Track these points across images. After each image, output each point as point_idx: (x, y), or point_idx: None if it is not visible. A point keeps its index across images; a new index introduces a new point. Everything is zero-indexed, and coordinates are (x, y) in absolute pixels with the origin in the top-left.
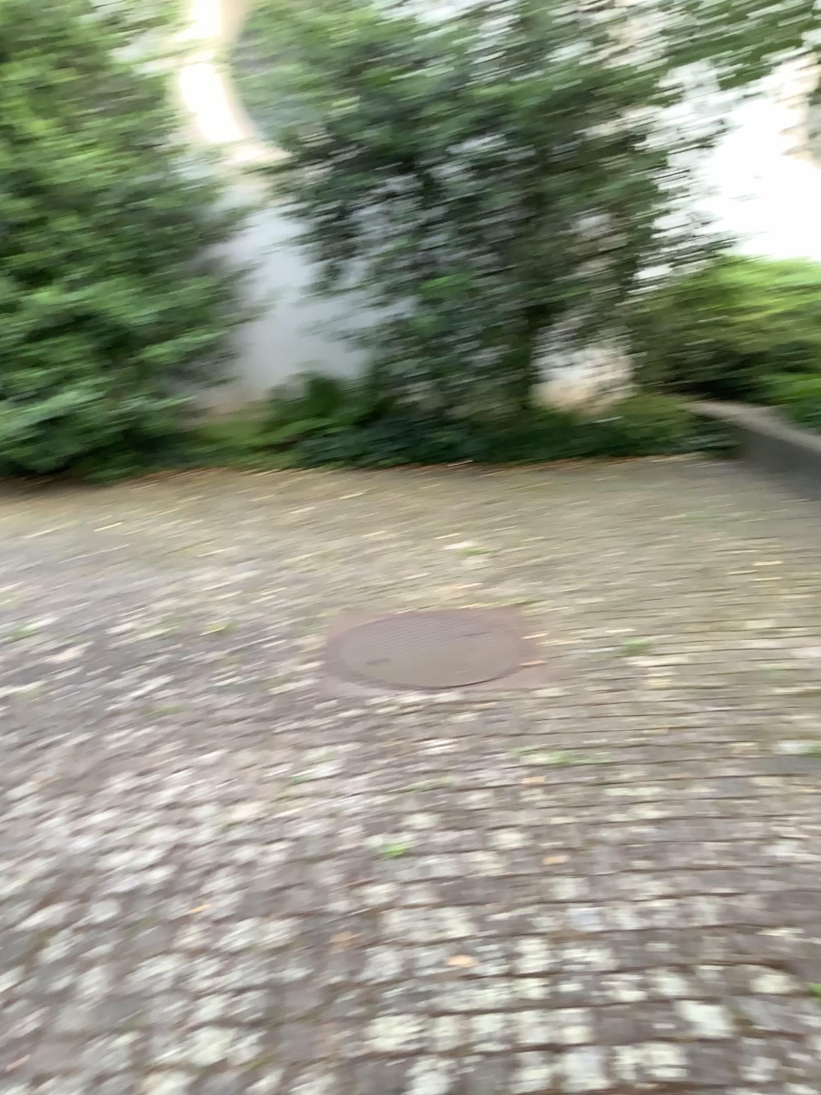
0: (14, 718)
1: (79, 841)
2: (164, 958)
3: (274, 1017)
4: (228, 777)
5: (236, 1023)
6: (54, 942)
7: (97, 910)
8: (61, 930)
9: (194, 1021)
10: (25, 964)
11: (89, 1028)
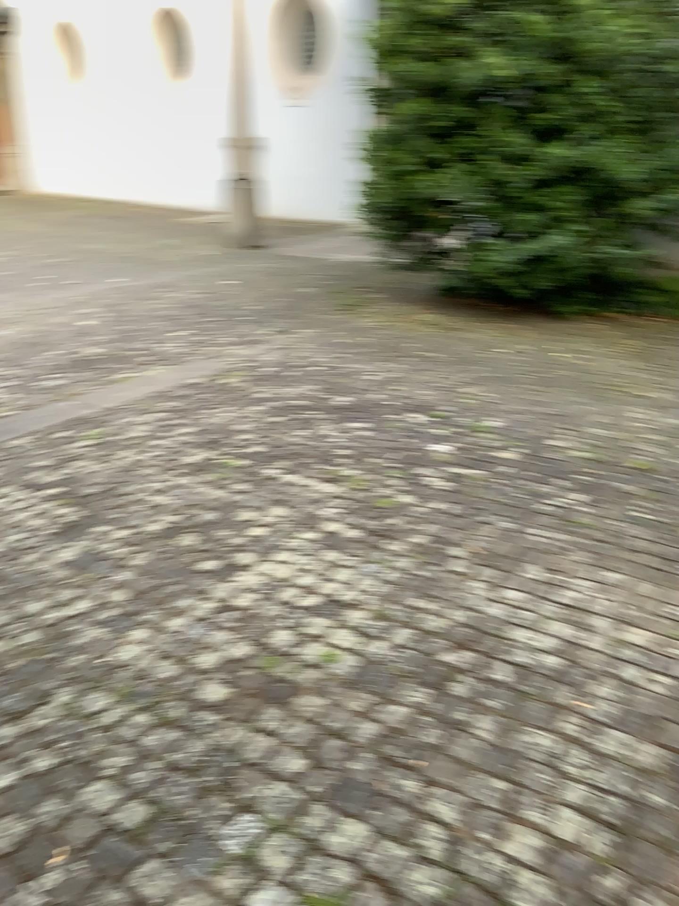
0: (464, 493)
1: (493, 607)
2: (541, 730)
3: (624, 826)
4: (624, 600)
5: (589, 813)
6: (461, 678)
7: (496, 667)
8: (467, 671)
9: (554, 793)
10: (437, 685)
11: (473, 756)
